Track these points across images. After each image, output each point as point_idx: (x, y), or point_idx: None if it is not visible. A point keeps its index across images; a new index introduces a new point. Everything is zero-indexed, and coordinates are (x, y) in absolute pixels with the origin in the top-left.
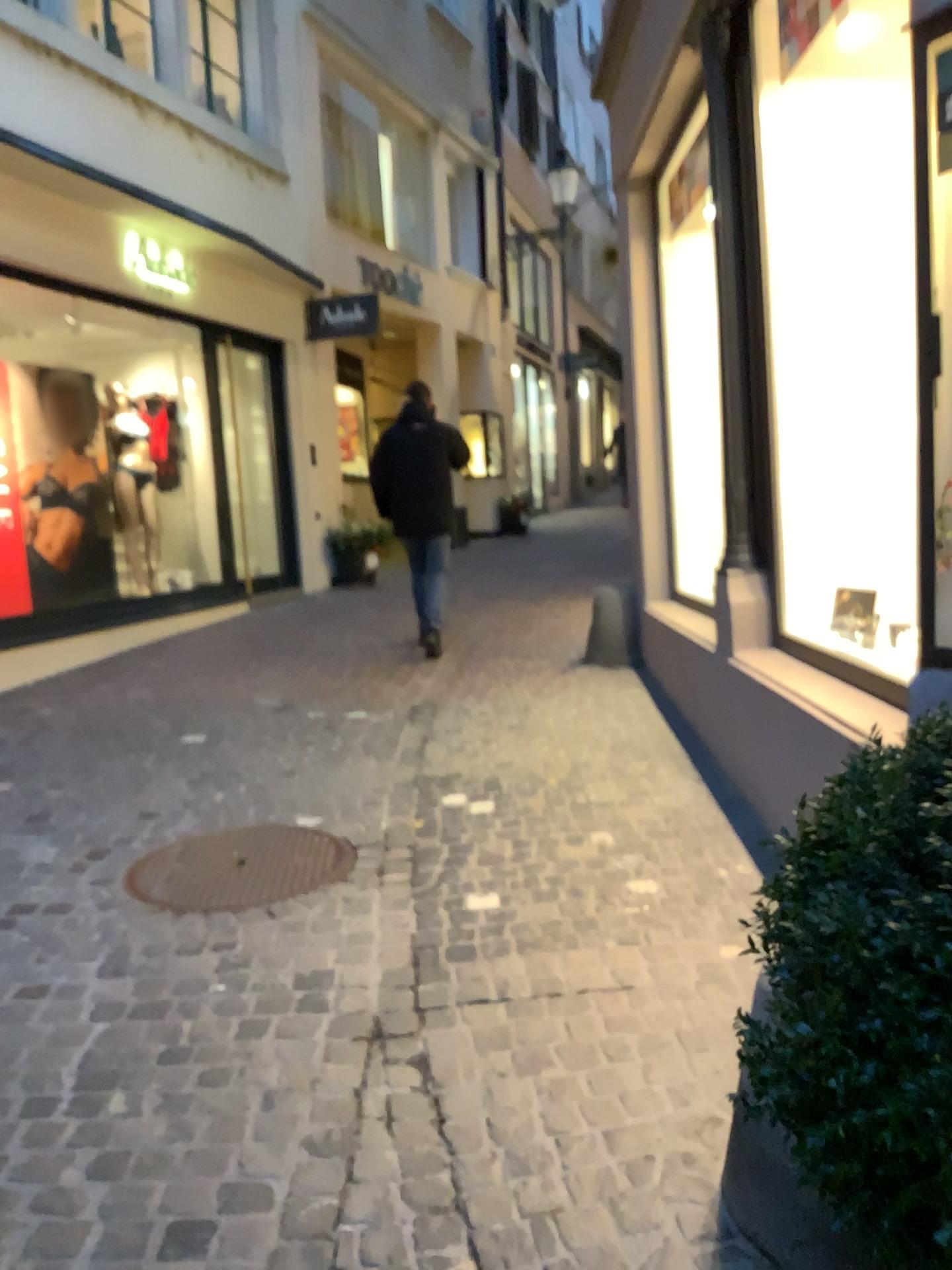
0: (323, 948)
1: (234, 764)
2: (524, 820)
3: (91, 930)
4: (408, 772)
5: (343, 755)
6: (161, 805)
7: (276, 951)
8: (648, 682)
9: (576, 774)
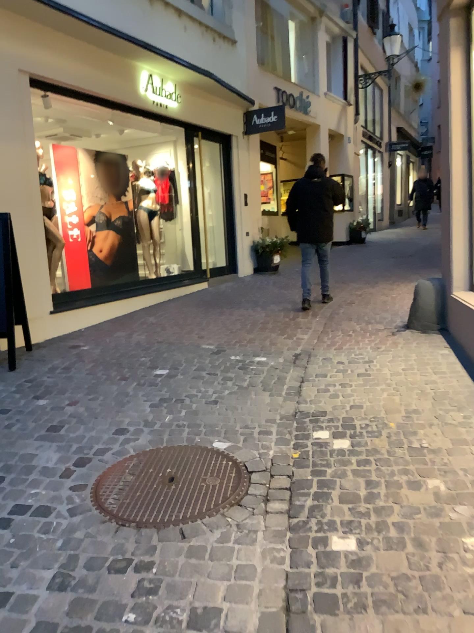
0: (215, 583)
1: (179, 395)
2: (373, 460)
3: (54, 539)
4: (291, 408)
5: (249, 392)
6: (128, 426)
7: (179, 581)
8: (452, 346)
9: (409, 420)
